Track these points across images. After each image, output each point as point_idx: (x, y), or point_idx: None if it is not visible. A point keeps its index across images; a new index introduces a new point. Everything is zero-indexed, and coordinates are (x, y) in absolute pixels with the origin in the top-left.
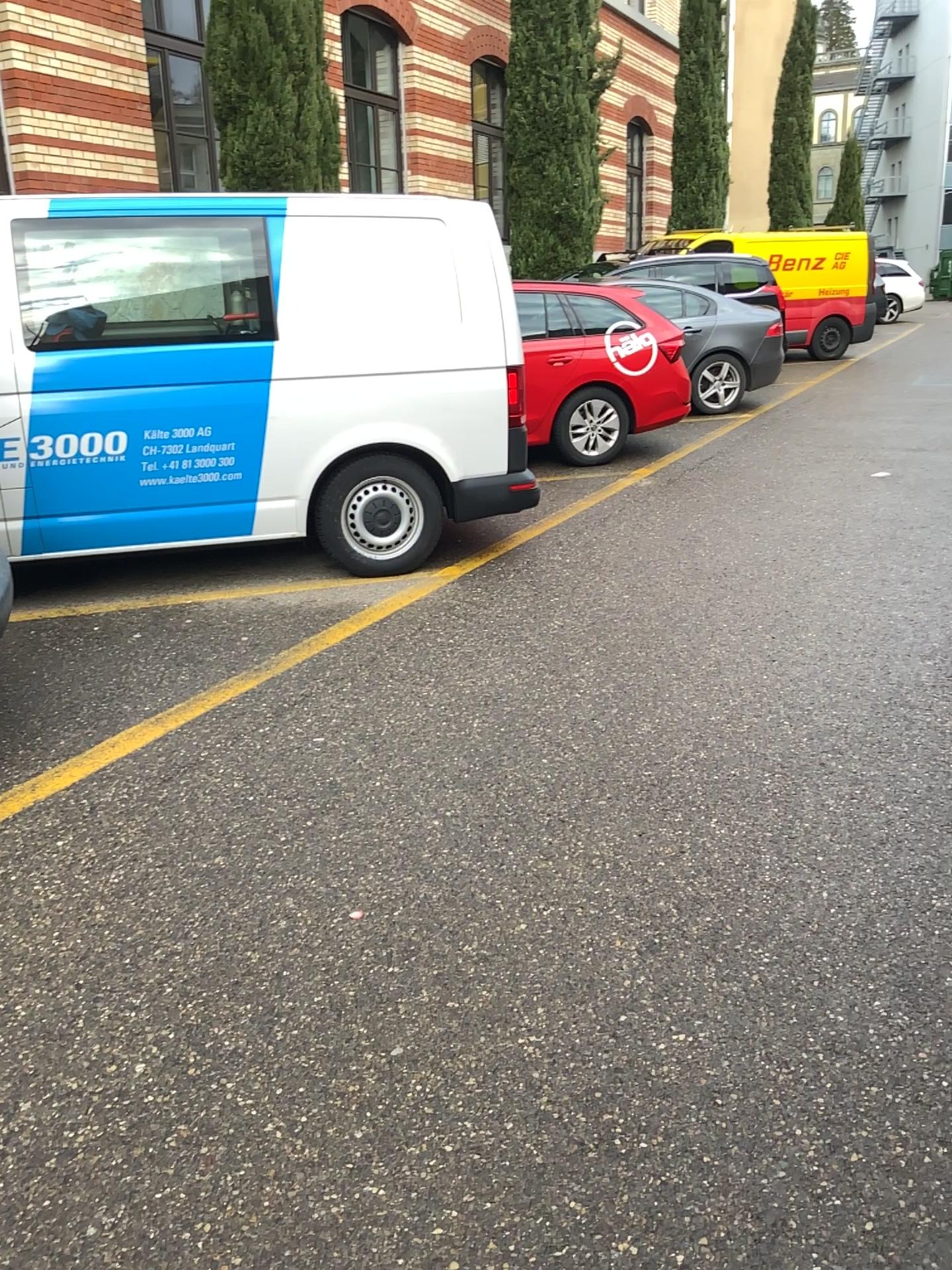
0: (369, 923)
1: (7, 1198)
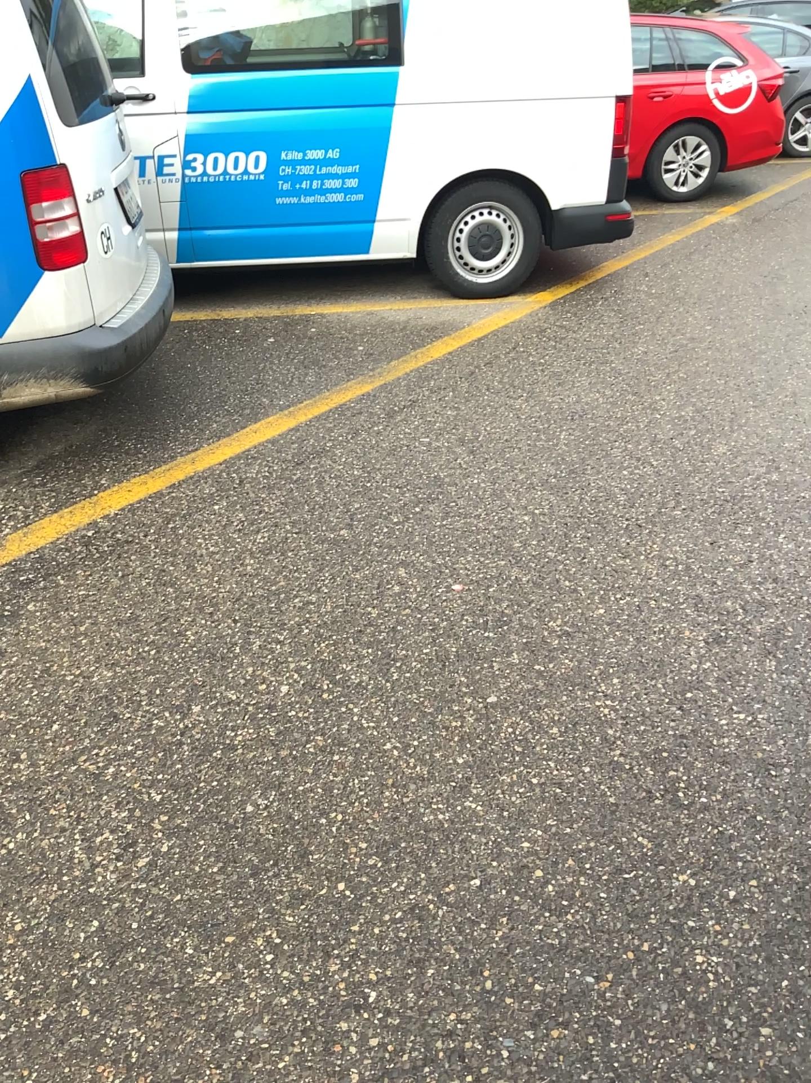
0: (462, 595)
1: (182, 772)
